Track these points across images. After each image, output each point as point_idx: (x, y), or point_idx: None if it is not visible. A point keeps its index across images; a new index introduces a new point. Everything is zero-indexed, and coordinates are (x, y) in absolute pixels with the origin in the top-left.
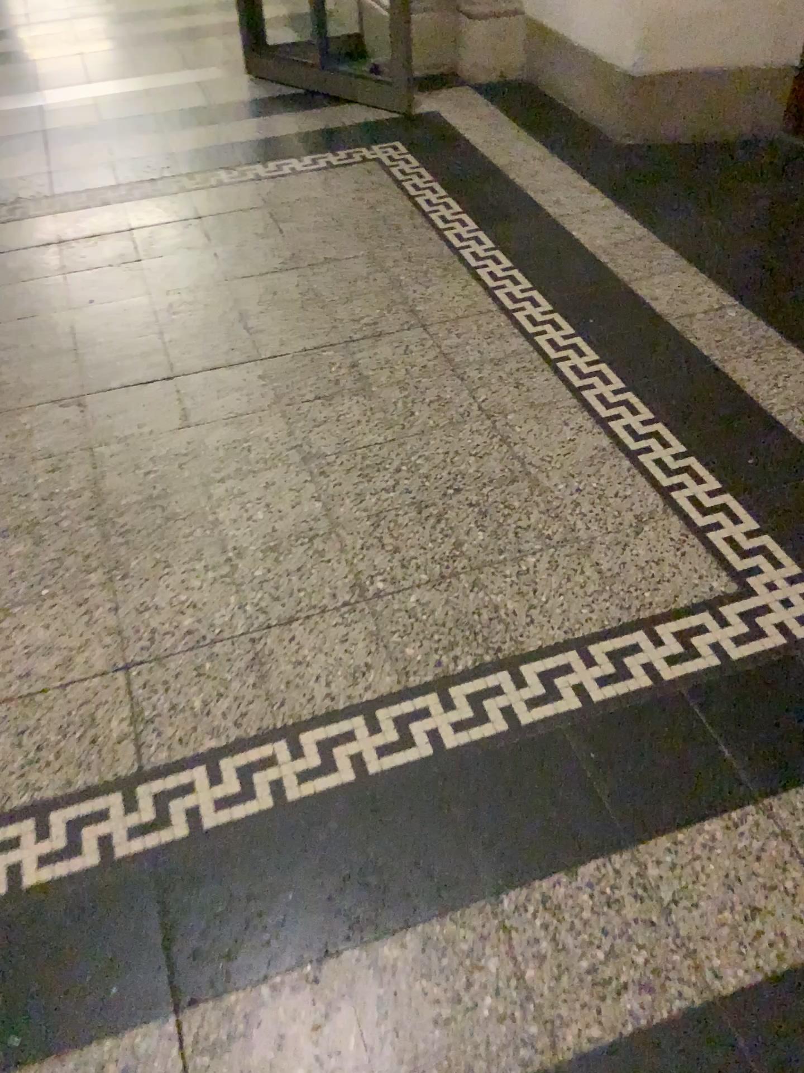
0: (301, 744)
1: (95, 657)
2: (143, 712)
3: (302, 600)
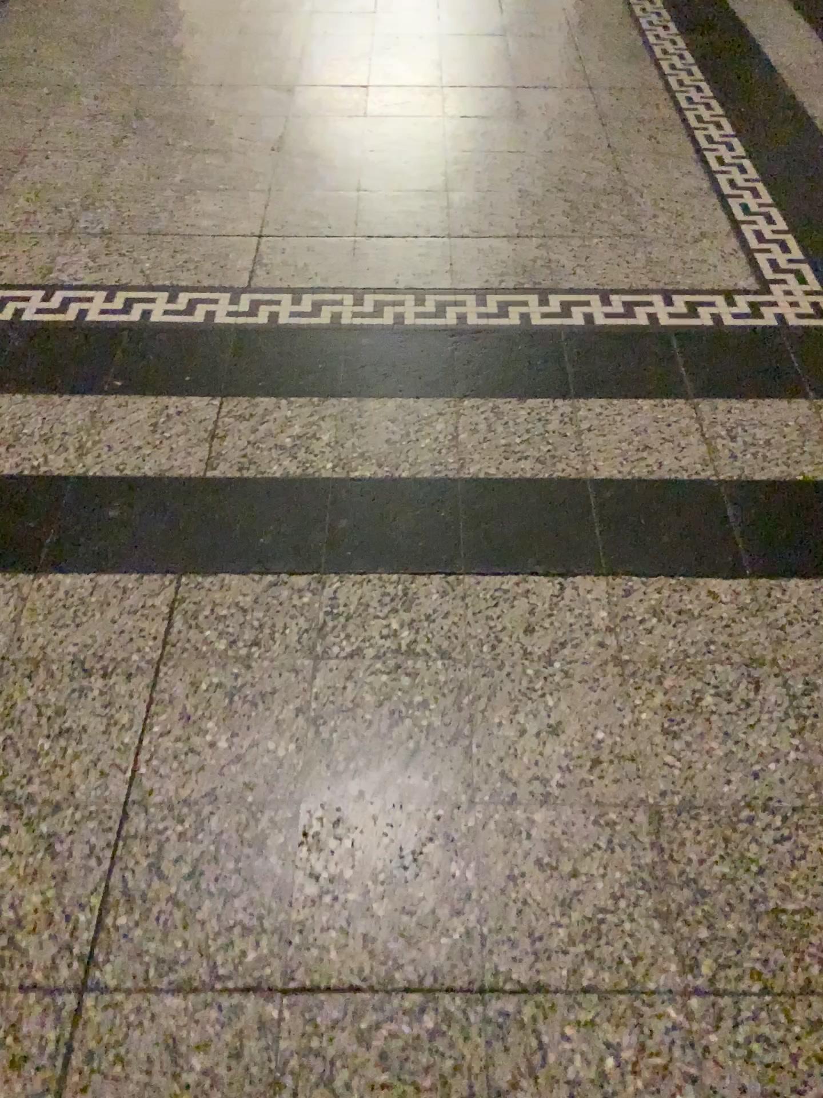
0: (364, 298)
1: (241, 228)
2: (262, 260)
3: (403, 227)
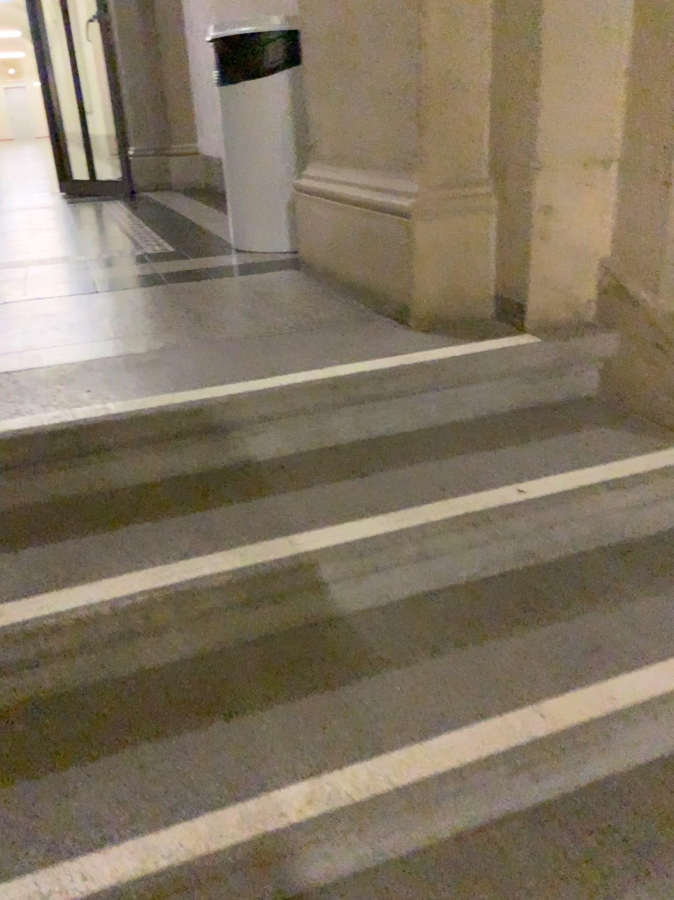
0: None
1: None
2: None
3: None
